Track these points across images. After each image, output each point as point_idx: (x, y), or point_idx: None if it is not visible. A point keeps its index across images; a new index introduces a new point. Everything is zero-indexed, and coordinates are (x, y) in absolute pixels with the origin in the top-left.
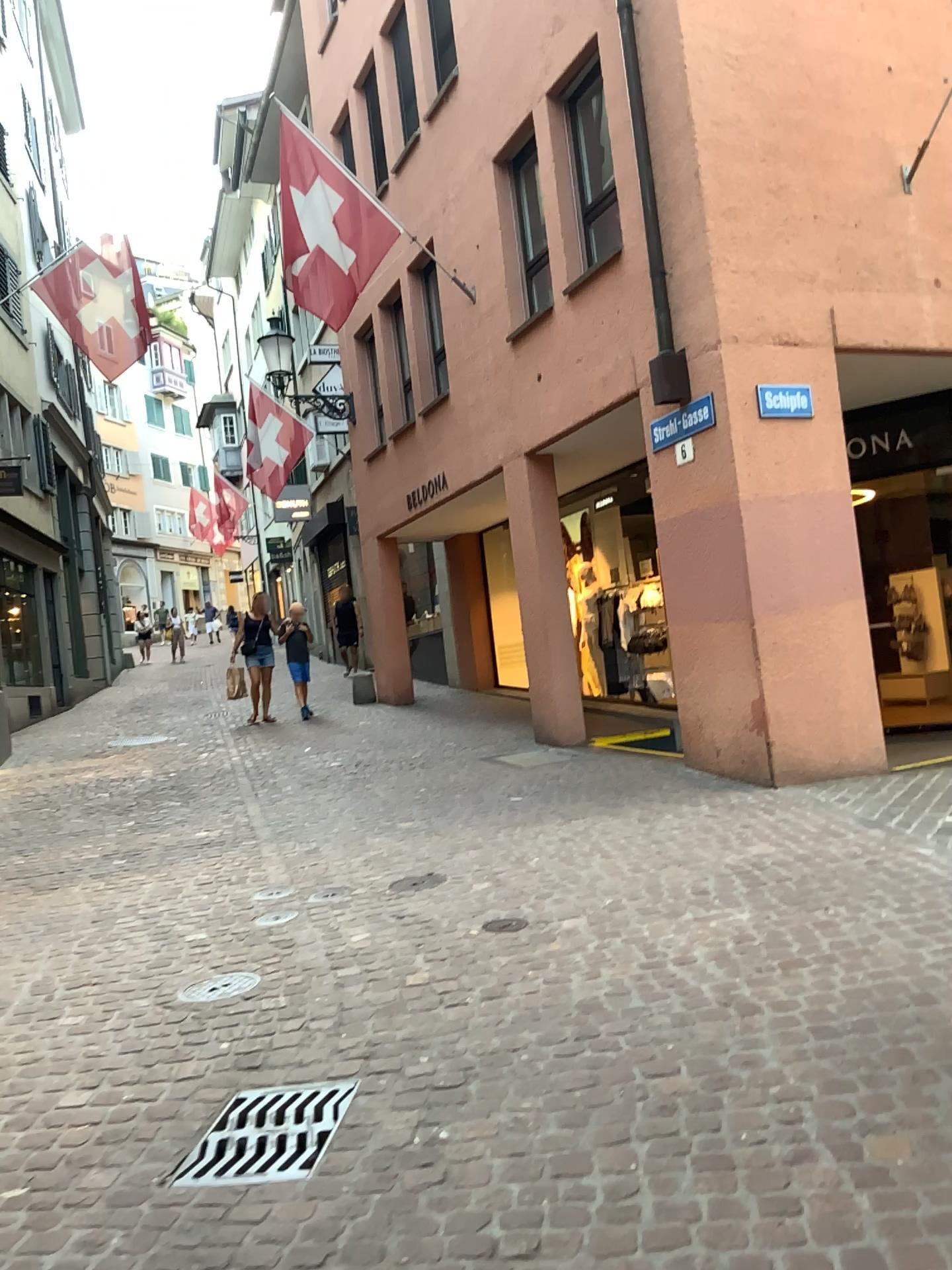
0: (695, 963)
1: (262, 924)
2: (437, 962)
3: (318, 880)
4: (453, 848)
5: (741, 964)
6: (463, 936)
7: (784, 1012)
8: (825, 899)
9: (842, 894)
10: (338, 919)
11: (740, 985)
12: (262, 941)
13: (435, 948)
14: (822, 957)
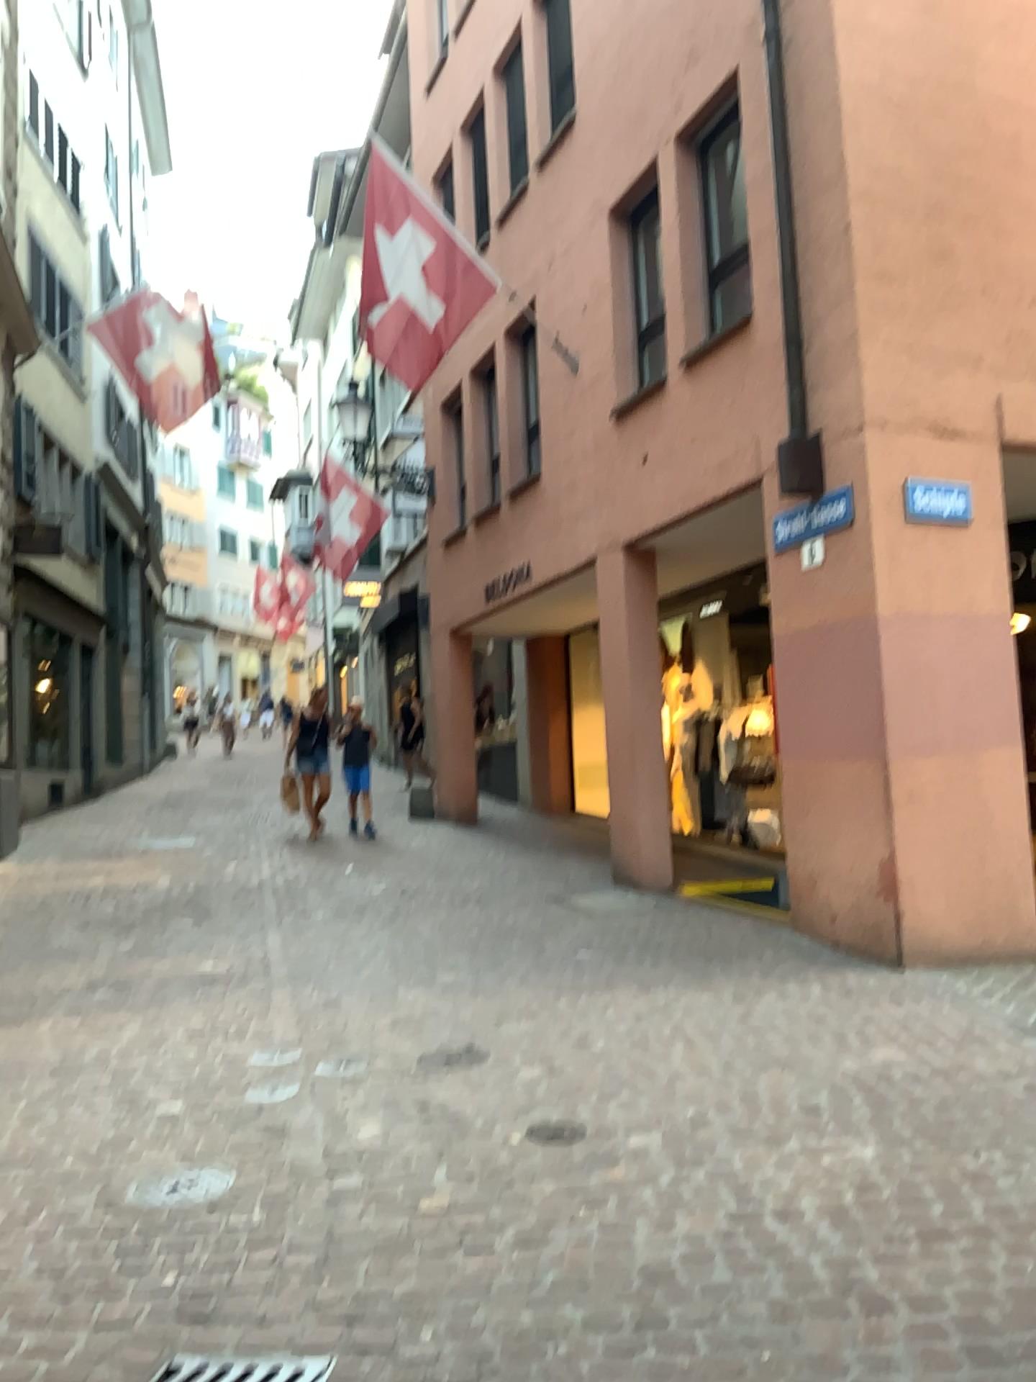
0: (801, 1220)
1: (250, 1102)
2: (462, 1180)
3: (330, 1044)
4: (501, 1016)
5: (864, 1228)
6: (500, 1144)
7: (927, 1317)
8: (974, 1138)
9: (997, 1132)
10: (346, 1103)
11: (864, 1262)
12: (247, 1126)
13: (462, 1159)
14: (974, 1228)
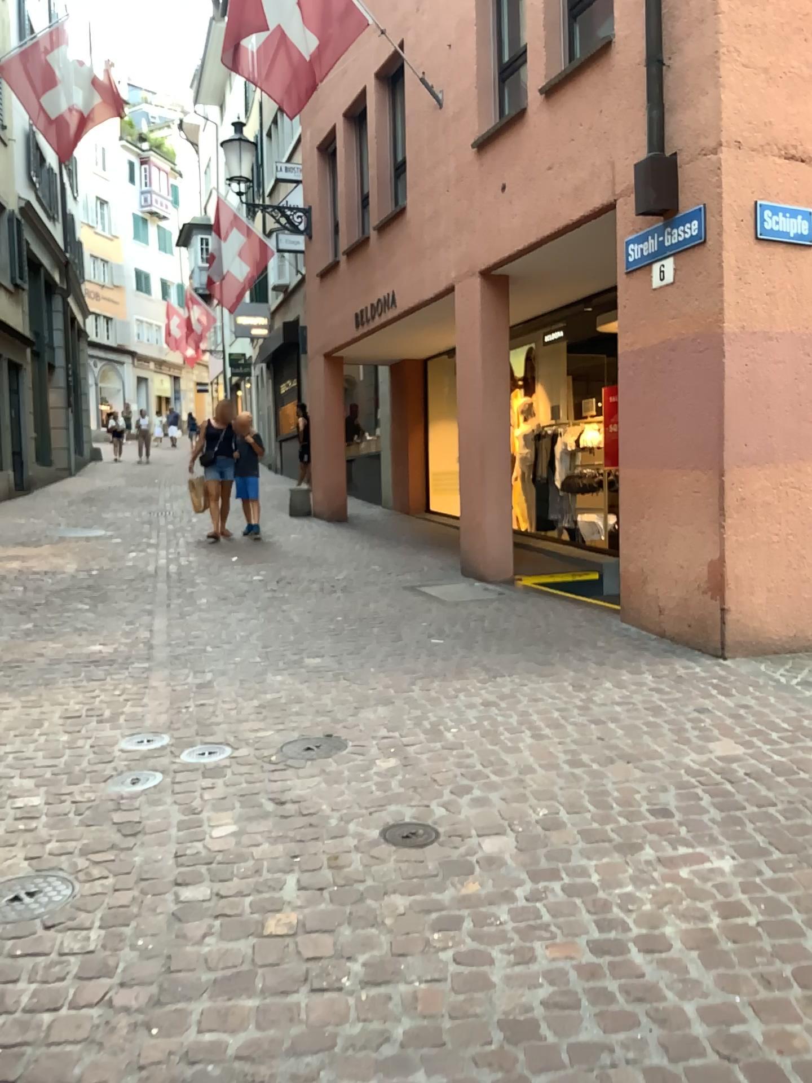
0: (670, 952)
1: (108, 795)
2: (313, 892)
3: (196, 731)
4: (359, 702)
5: (738, 965)
6: (354, 848)
7: None
8: None
9: None
10: (203, 798)
11: (746, 1014)
12: (101, 824)
13: (314, 867)
14: None
